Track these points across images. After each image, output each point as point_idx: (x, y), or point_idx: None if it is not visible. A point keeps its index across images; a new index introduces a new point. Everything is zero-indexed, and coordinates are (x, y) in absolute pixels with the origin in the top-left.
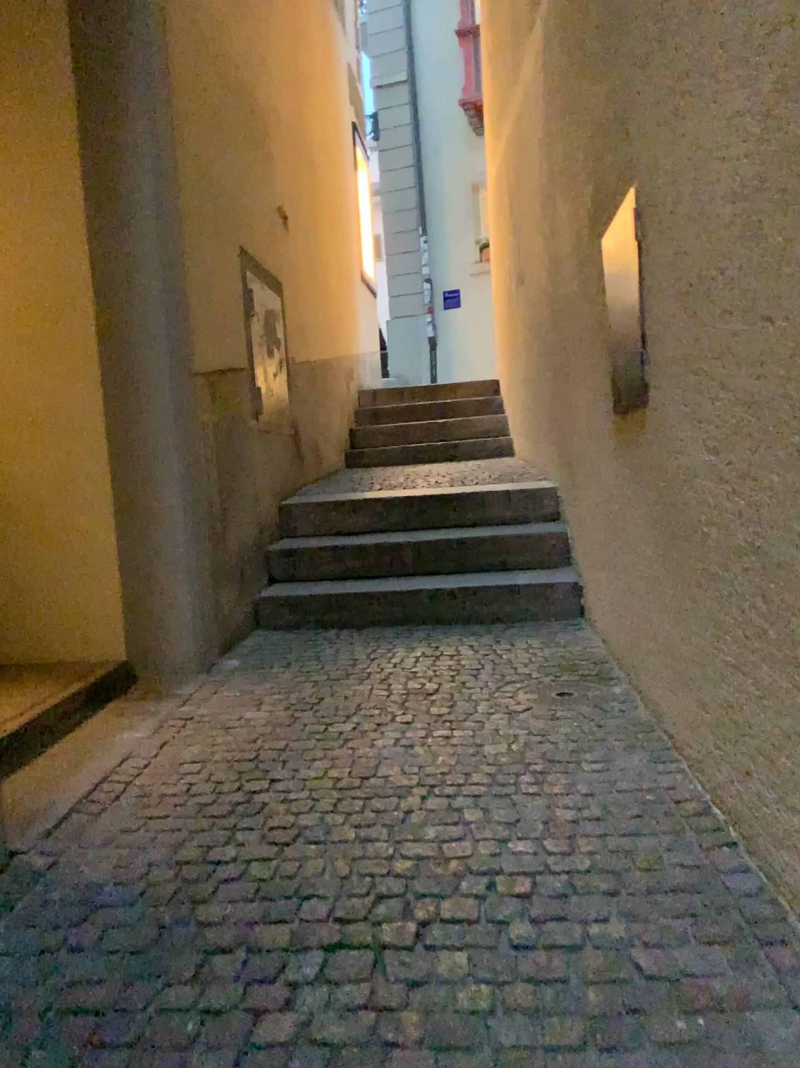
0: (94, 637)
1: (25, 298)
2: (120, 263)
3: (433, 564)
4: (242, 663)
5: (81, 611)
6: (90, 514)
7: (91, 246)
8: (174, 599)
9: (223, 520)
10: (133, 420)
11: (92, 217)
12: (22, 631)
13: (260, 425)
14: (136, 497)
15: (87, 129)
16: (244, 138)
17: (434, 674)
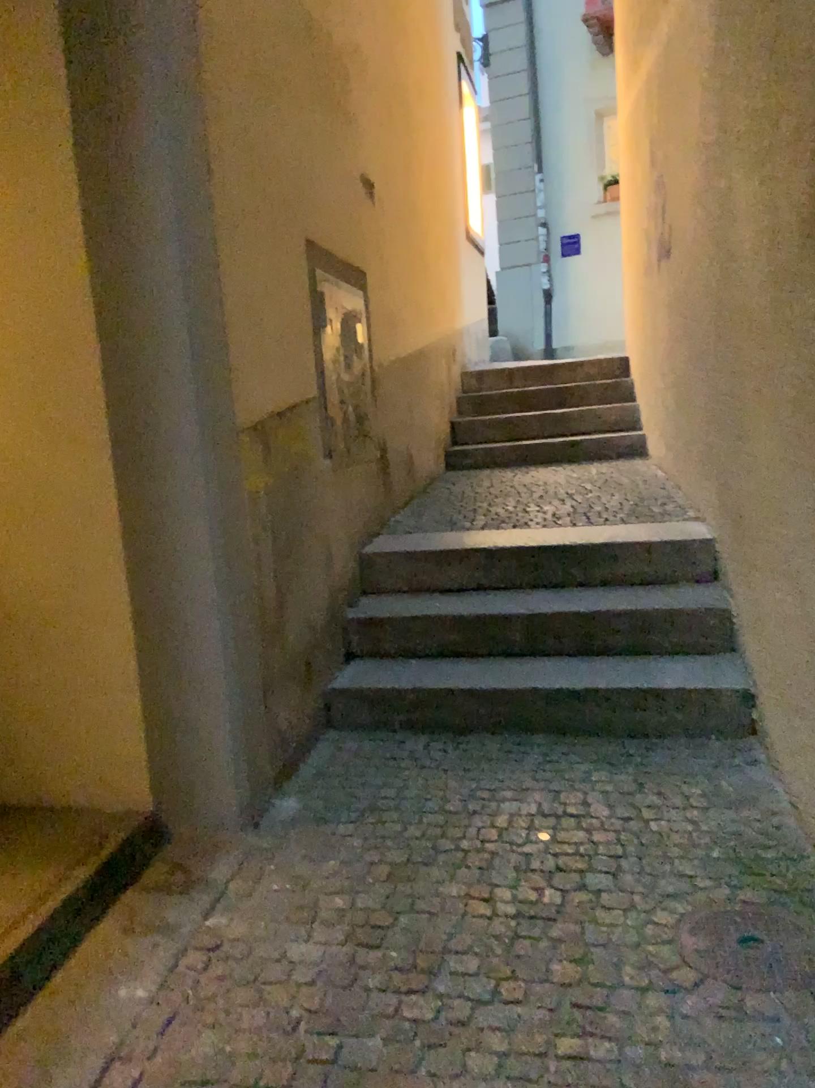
0: (112, 781)
1: (12, 344)
2: (129, 296)
3: (551, 646)
4: (302, 810)
5: (95, 749)
6: (102, 626)
7: (91, 273)
8: (210, 739)
9: (280, 613)
10: (153, 506)
11: (91, 232)
12: (26, 767)
13: (335, 462)
14: (159, 605)
15: (81, 110)
16: (310, 96)
17: (556, 867)
